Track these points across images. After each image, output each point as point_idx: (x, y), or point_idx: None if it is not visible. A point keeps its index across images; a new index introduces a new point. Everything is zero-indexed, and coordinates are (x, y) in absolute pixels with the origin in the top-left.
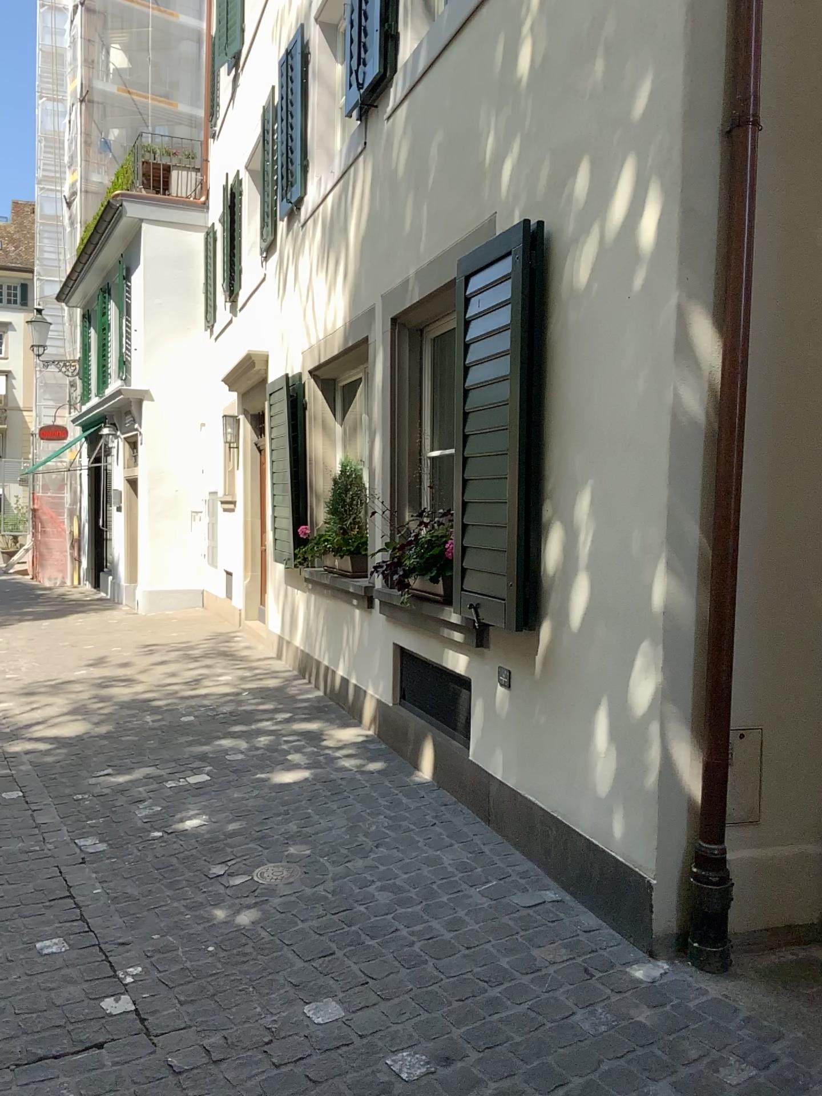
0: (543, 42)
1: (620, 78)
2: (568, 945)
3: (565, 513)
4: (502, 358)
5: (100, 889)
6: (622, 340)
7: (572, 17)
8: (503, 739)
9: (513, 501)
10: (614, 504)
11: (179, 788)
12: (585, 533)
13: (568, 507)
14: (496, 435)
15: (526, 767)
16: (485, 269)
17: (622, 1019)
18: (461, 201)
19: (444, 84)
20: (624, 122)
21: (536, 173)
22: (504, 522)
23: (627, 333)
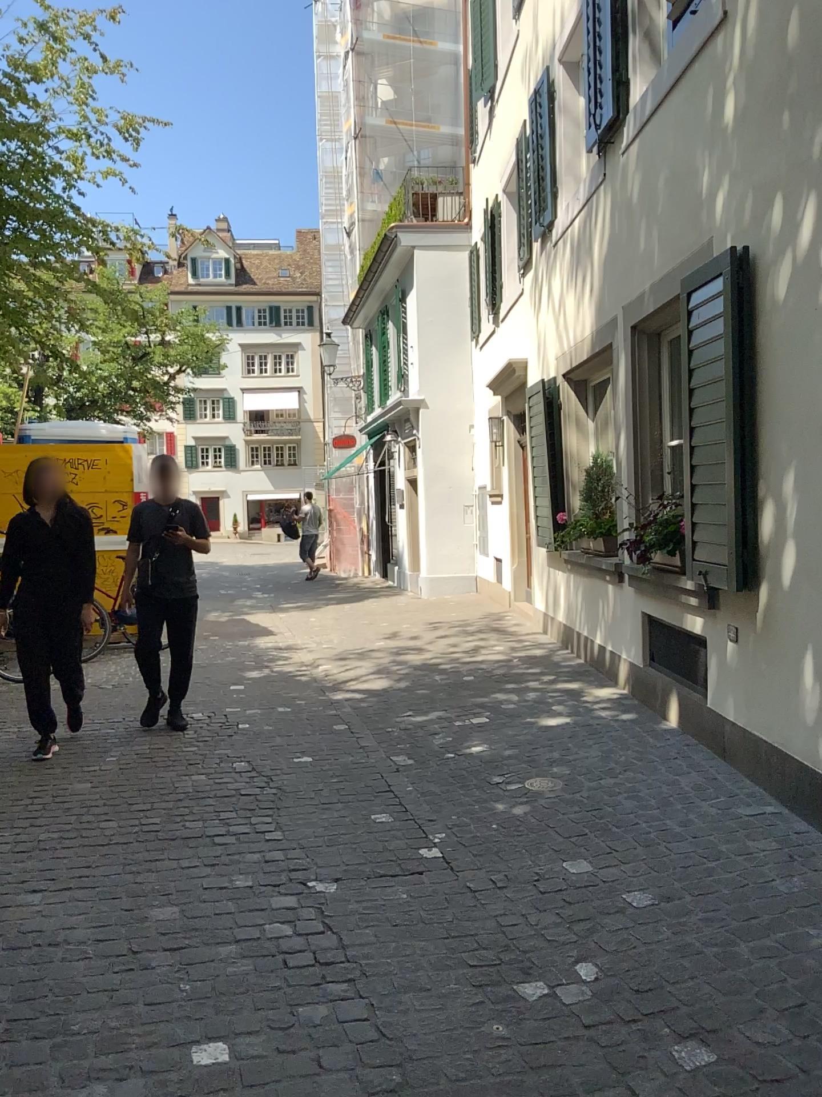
0: (744, 94)
1: (803, 127)
2: (777, 838)
3: (774, 489)
4: (718, 362)
5: (411, 788)
6: (812, 344)
7: (765, 74)
8: (733, 685)
9: (731, 482)
10: (811, 480)
11: (465, 726)
12: (790, 506)
13: (776, 485)
14: (716, 427)
15: (751, 706)
16: (703, 288)
17: (811, 883)
18: (684, 226)
19: (667, 124)
20: (808, 163)
21: (742, 204)
22: (725, 500)
23: (816, 338)
